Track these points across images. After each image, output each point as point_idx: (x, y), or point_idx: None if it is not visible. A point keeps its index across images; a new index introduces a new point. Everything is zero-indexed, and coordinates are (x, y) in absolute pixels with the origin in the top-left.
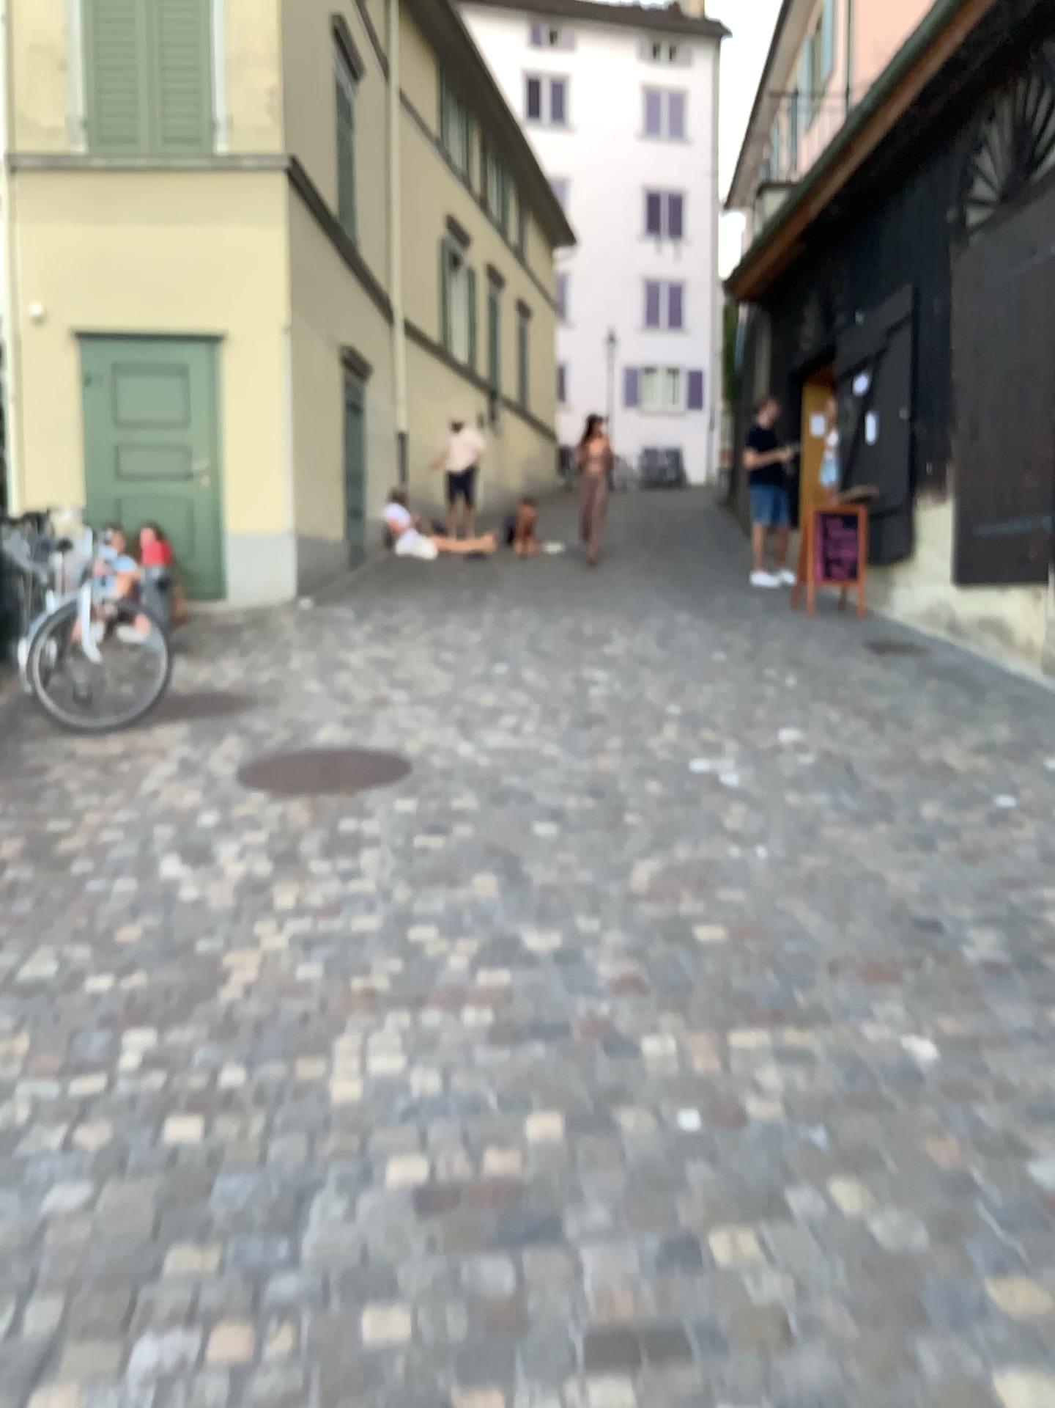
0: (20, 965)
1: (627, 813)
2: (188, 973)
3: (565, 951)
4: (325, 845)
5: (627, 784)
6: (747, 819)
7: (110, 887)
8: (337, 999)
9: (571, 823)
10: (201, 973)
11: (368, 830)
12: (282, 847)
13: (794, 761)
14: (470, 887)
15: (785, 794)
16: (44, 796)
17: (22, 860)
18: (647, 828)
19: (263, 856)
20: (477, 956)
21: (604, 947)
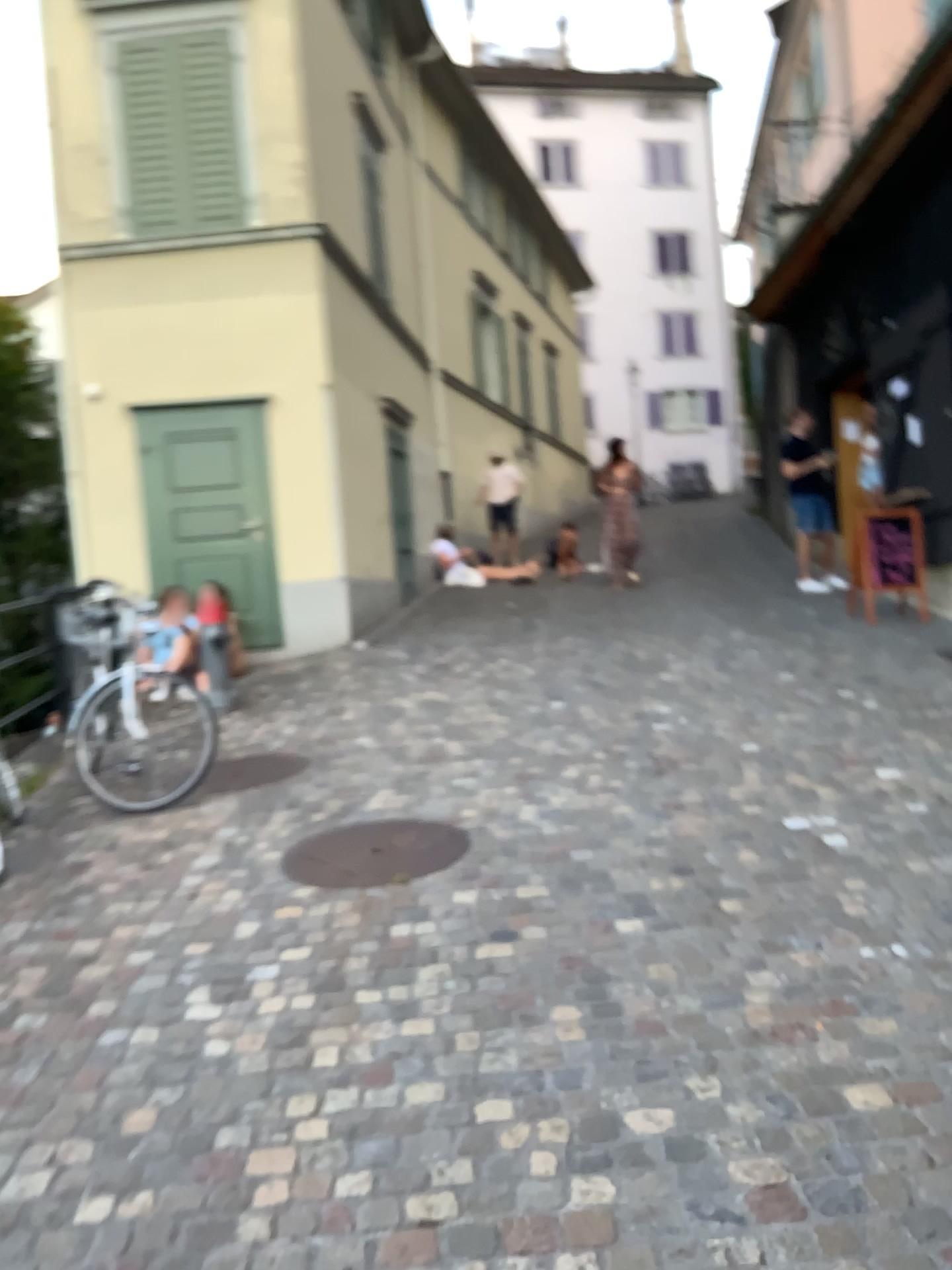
0: (1, 1181)
1: (722, 894)
2: (202, 1194)
3: (680, 1138)
4: (376, 960)
5: (715, 851)
6: (866, 898)
7: (126, 1041)
8: (388, 1239)
9: (657, 912)
10: (216, 1193)
11: (425, 937)
12: (326, 968)
13: (899, 808)
14: (549, 1022)
15: (901, 856)
16: (76, 905)
17: (36, 1002)
18: (749, 916)
19: (304, 981)
20: (565, 1146)
21: (729, 1127)
